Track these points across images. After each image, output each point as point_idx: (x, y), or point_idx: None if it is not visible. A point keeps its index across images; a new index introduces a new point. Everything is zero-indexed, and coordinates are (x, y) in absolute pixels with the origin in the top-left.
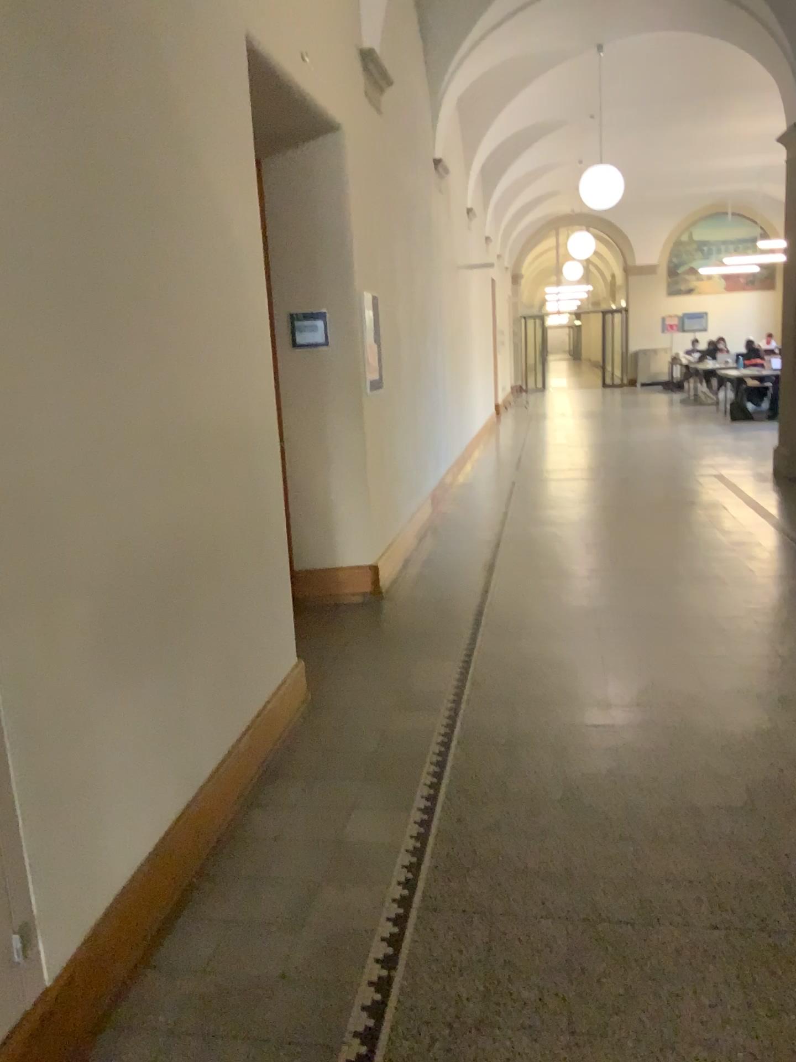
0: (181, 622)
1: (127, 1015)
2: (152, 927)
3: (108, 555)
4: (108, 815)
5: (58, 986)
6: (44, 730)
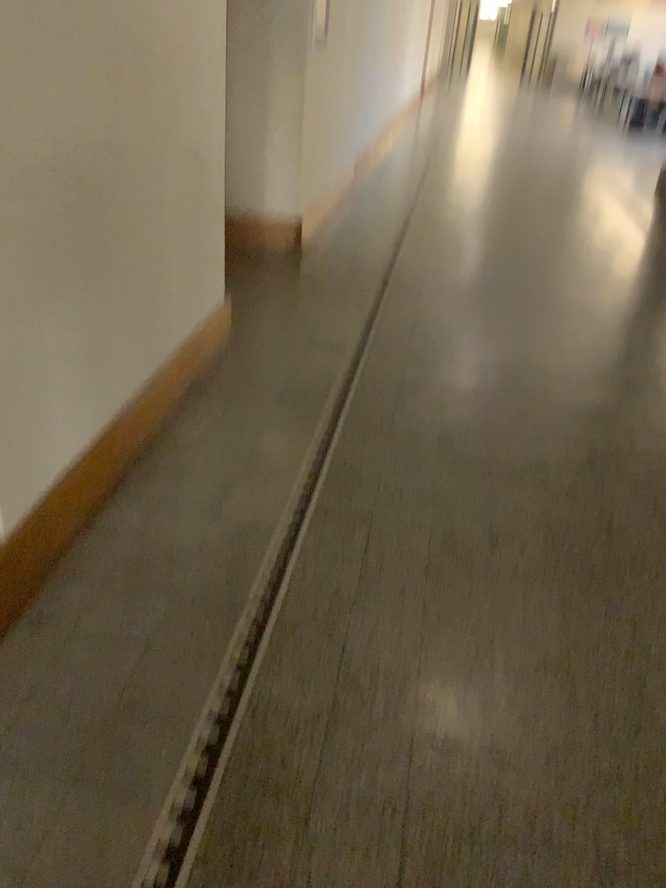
0: (126, 250)
1: (69, 570)
2: (91, 505)
3: (61, 174)
4: (56, 413)
5: (13, 544)
6: (0, 333)
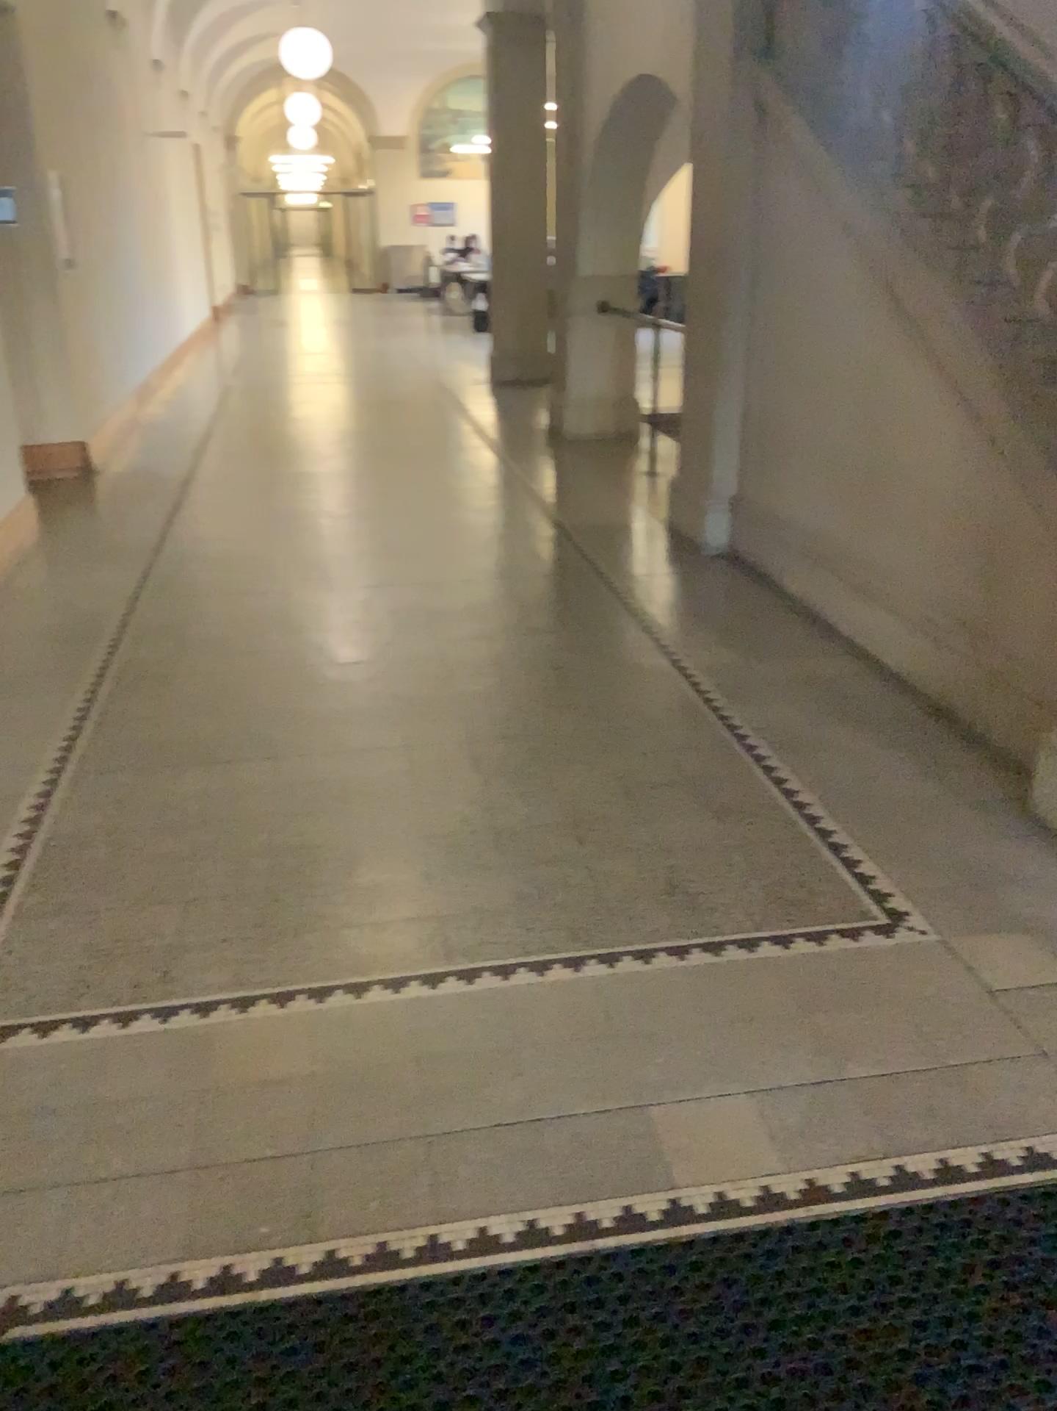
0: None
1: None
2: None
3: None
4: None
5: None
6: None
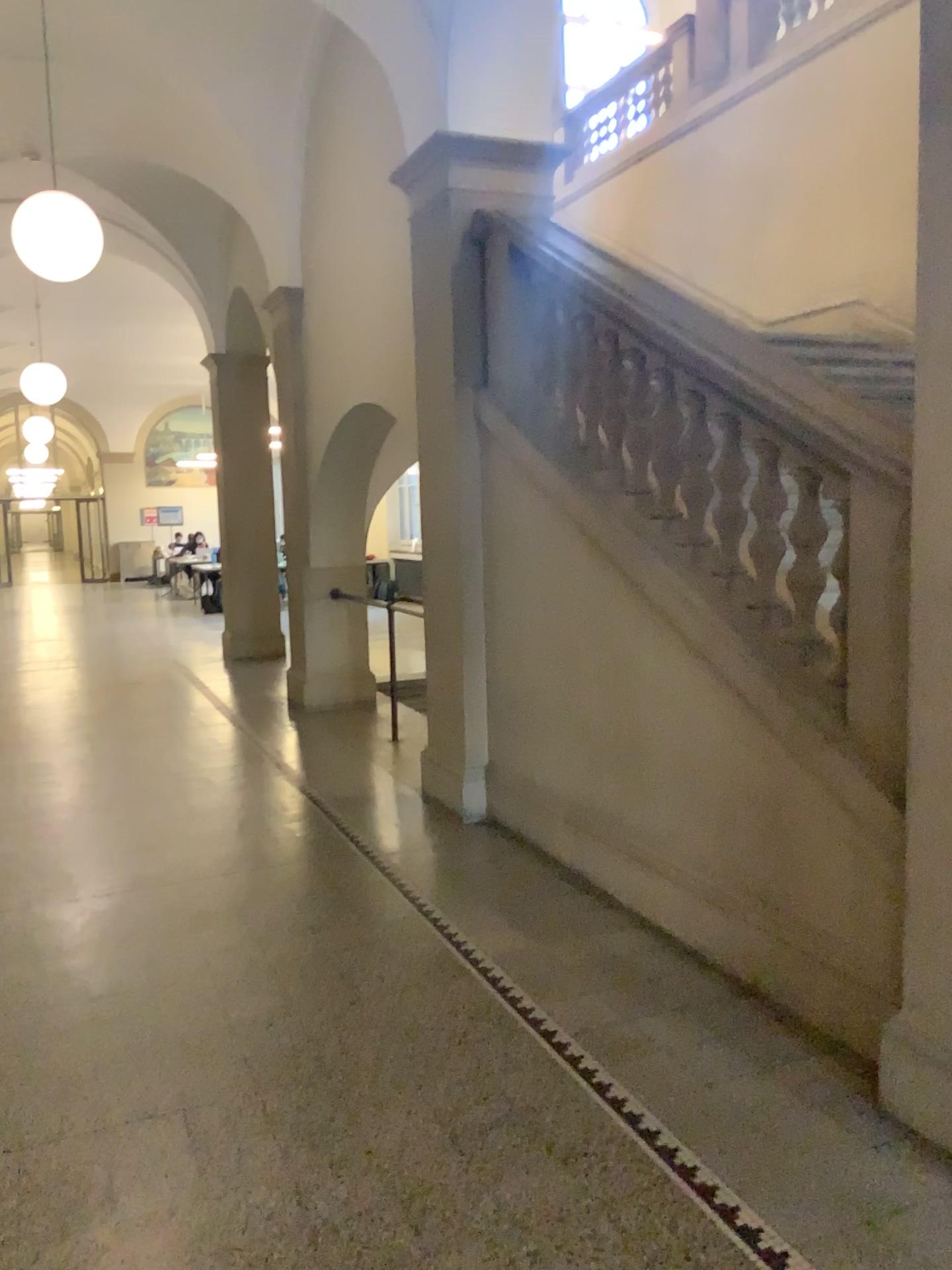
0: None
1: None
2: None
3: None
4: None
5: None
6: None
